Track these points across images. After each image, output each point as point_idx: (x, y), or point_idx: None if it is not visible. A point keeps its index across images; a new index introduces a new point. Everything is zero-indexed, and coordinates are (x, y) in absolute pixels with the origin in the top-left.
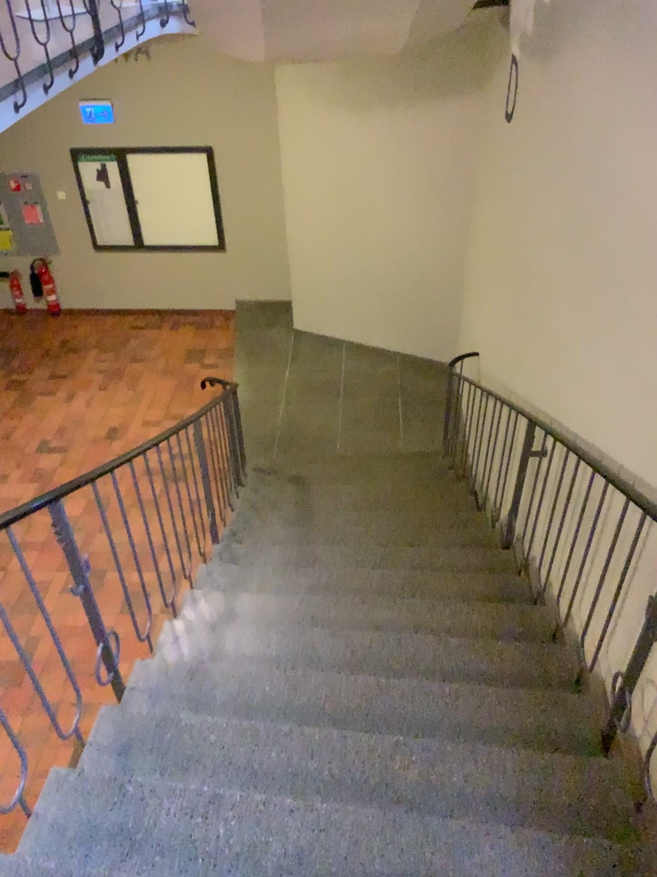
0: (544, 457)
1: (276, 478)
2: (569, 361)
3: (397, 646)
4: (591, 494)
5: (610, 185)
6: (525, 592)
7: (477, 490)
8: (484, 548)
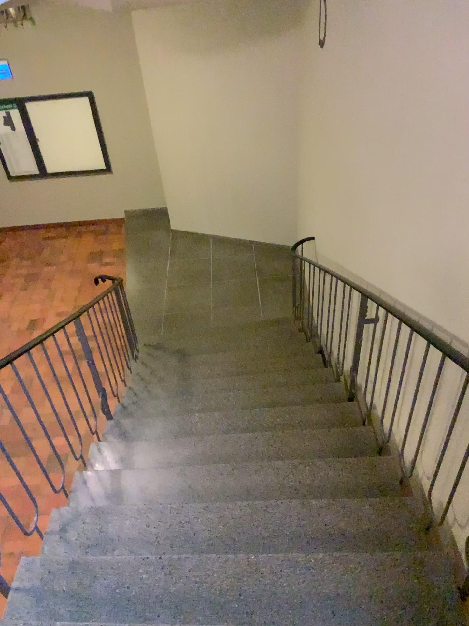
0: (378, 325)
1: (161, 352)
2: (393, 242)
3: (265, 511)
4: (428, 363)
5: (421, 79)
6: (371, 441)
7: (323, 349)
8: (332, 401)
